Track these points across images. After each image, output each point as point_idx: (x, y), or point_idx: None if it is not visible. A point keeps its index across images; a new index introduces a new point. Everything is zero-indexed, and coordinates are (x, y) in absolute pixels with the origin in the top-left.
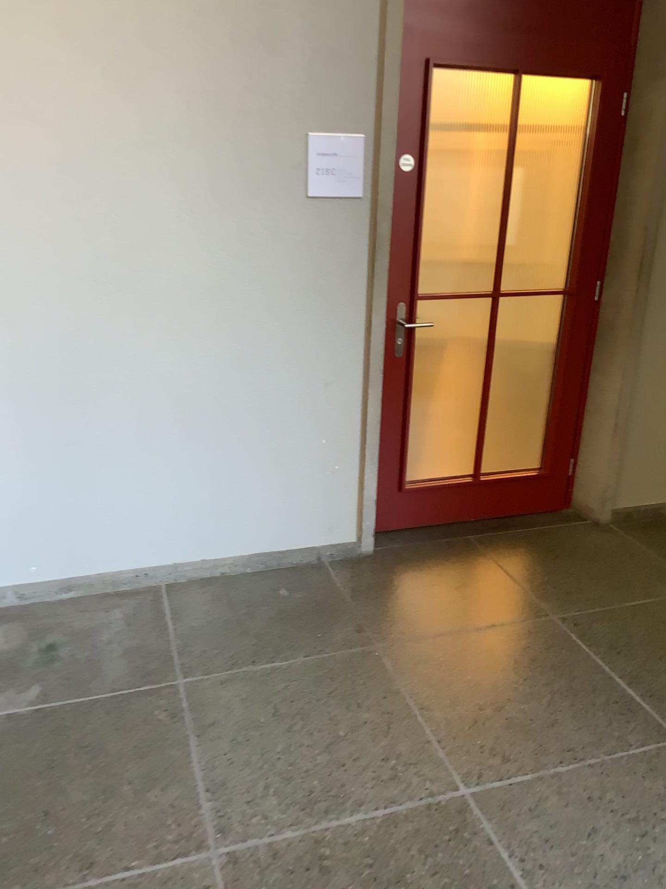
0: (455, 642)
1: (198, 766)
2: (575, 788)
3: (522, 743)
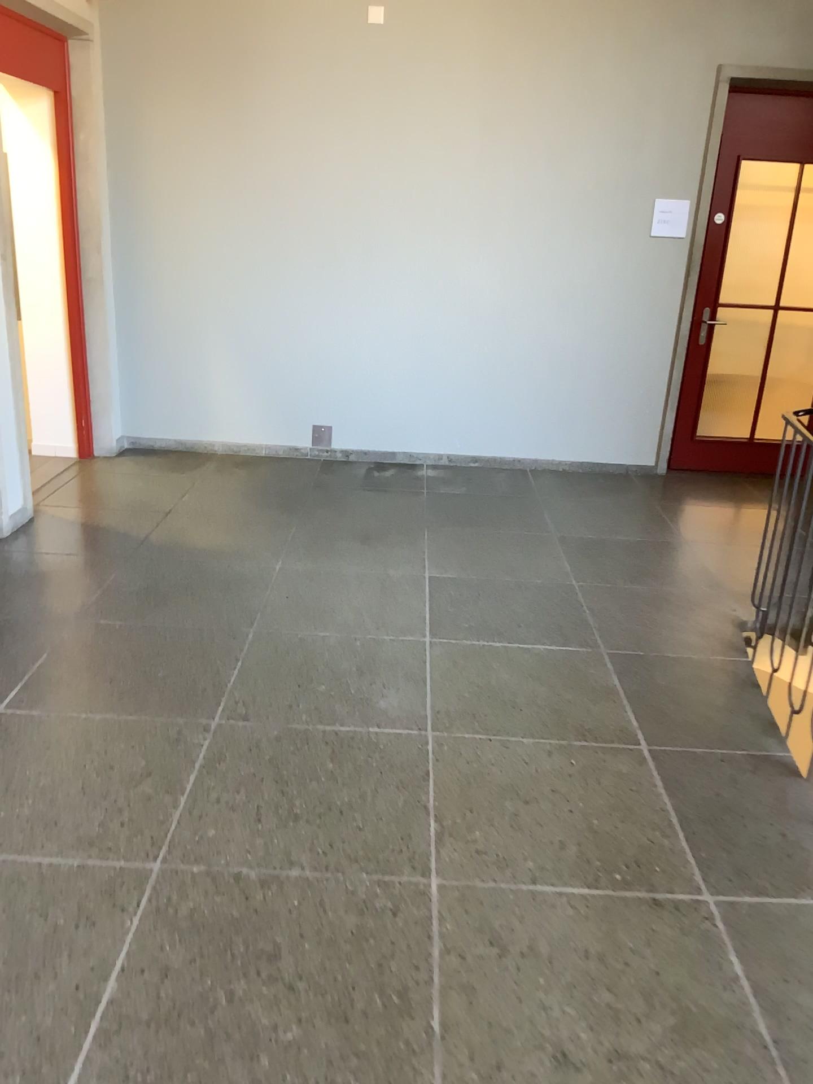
0: (704, 505)
1: (551, 513)
2: (748, 547)
3: (726, 533)
